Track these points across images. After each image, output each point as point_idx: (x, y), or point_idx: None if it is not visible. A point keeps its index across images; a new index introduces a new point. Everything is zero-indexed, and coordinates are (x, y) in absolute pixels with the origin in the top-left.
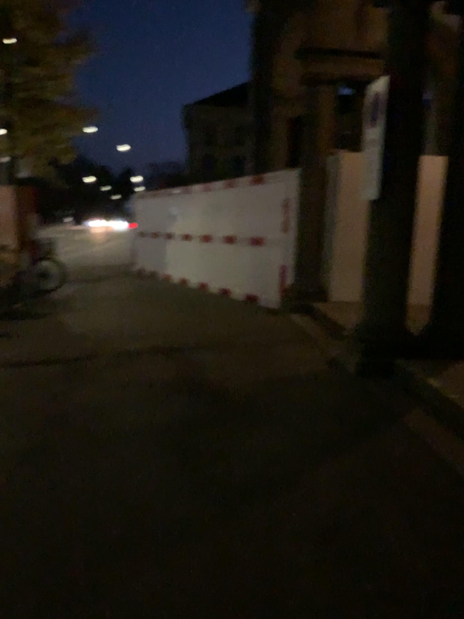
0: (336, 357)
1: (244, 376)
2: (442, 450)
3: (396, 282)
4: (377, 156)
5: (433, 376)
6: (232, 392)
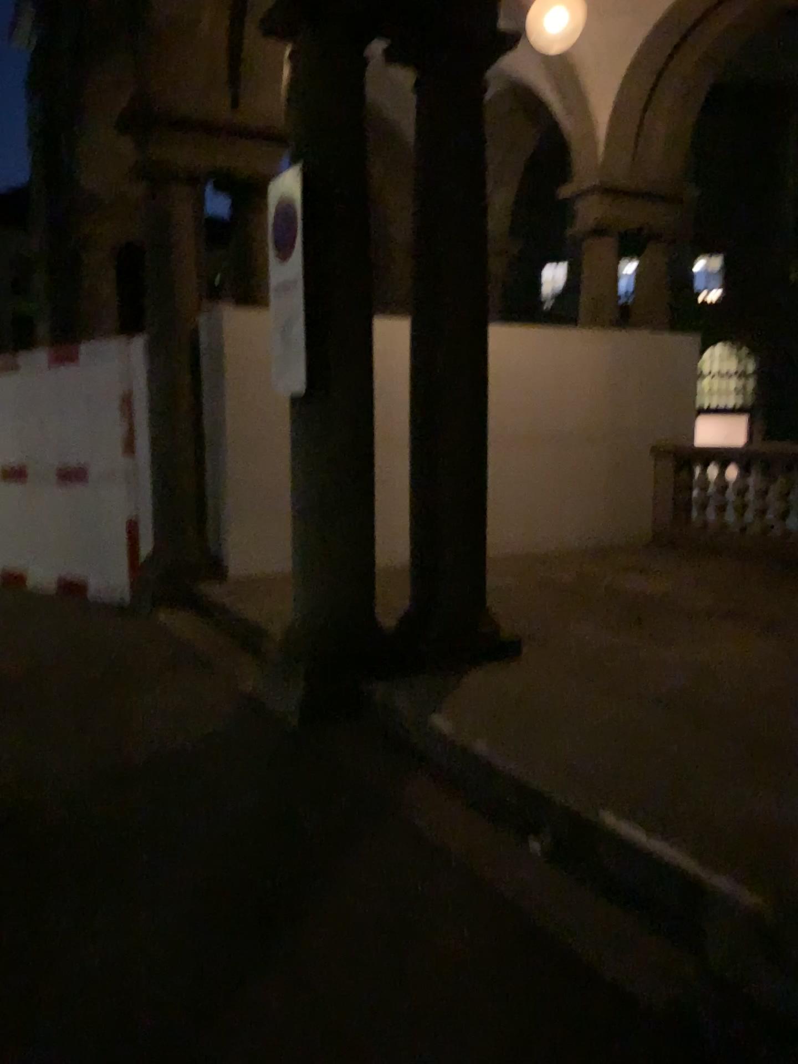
0: (255, 693)
1: (71, 767)
2: (486, 864)
3: (353, 541)
4: (299, 311)
5: (435, 707)
6: (46, 814)
